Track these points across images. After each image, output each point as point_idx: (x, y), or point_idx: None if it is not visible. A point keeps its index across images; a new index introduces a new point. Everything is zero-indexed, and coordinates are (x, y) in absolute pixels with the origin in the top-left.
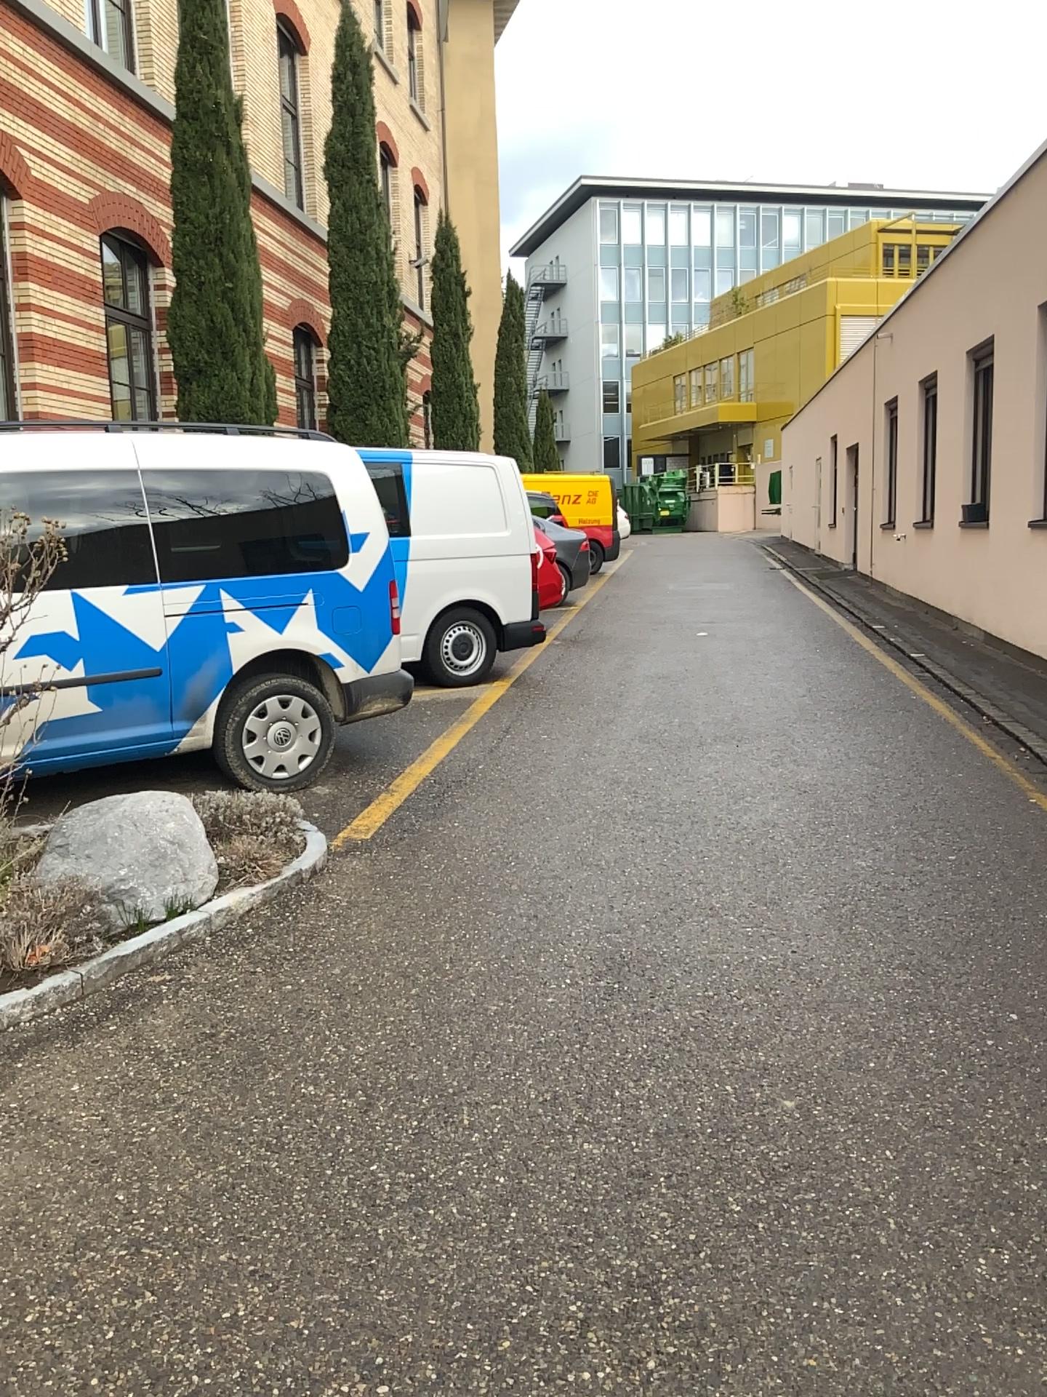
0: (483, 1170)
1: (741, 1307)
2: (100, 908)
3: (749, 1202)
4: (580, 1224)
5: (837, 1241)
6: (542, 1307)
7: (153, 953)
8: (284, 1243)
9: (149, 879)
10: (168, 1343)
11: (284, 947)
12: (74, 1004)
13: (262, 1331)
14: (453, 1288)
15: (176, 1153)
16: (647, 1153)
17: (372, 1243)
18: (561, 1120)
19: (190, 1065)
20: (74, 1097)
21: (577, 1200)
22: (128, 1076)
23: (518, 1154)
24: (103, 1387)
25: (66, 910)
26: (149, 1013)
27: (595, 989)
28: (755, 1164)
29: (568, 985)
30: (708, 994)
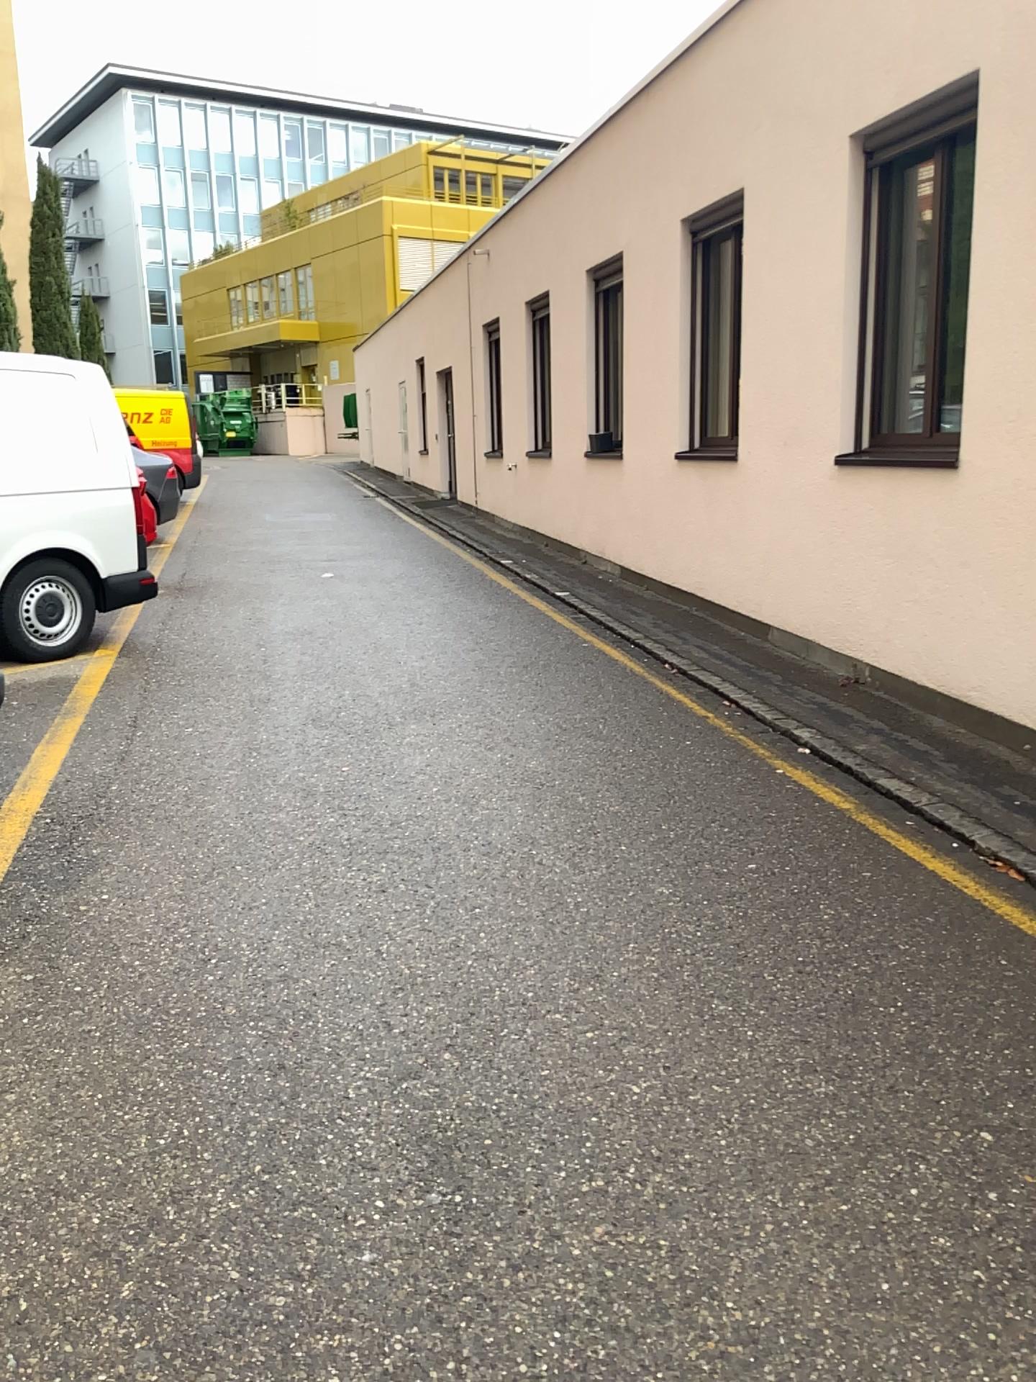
0: None
1: None
2: None
3: None
4: None
5: None
6: None
7: None
8: None
9: None
10: None
11: None
12: None
13: None
14: None
15: None
16: None
17: None
18: None
19: None
20: None
21: None
22: None
23: None
24: None
25: None
26: None
27: (427, 1209)
28: None
29: (381, 1208)
30: (596, 1184)
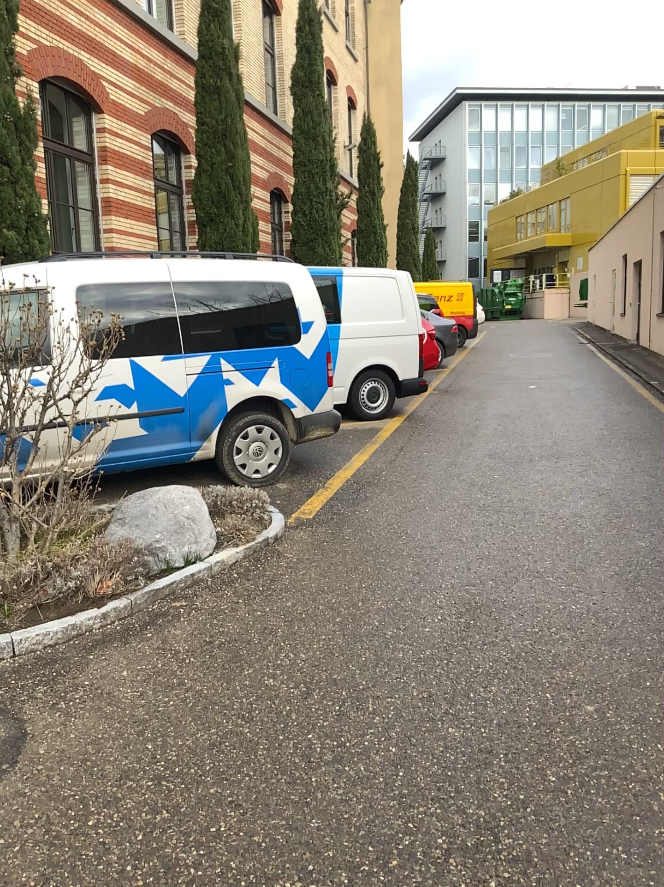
0: (381, 743)
1: (555, 849)
2: (143, 559)
3: (561, 776)
4: (445, 784)
5: (622, 807)
6: (419, 839)
7: (175, 588)
8: (251, 783)
9: (173, 541)
10: (177, 845)
11: (257, 587)
12: (126, 619)
13: (236, 842)
14: (360, 821)
15: (186, 719)
16: (490, 737)
17: (308, 787)
18: (434, 711)
19: (196, 662)
20: (124, 678)
21: (443, 767)
22: (157, 667)
23: (404, 733)
24: (136, 871)
25: (122, 559)
26: (172, 626)
27: (457, 623)
28: (565, 749)
29: (439, 620)
30: (534, 630)
